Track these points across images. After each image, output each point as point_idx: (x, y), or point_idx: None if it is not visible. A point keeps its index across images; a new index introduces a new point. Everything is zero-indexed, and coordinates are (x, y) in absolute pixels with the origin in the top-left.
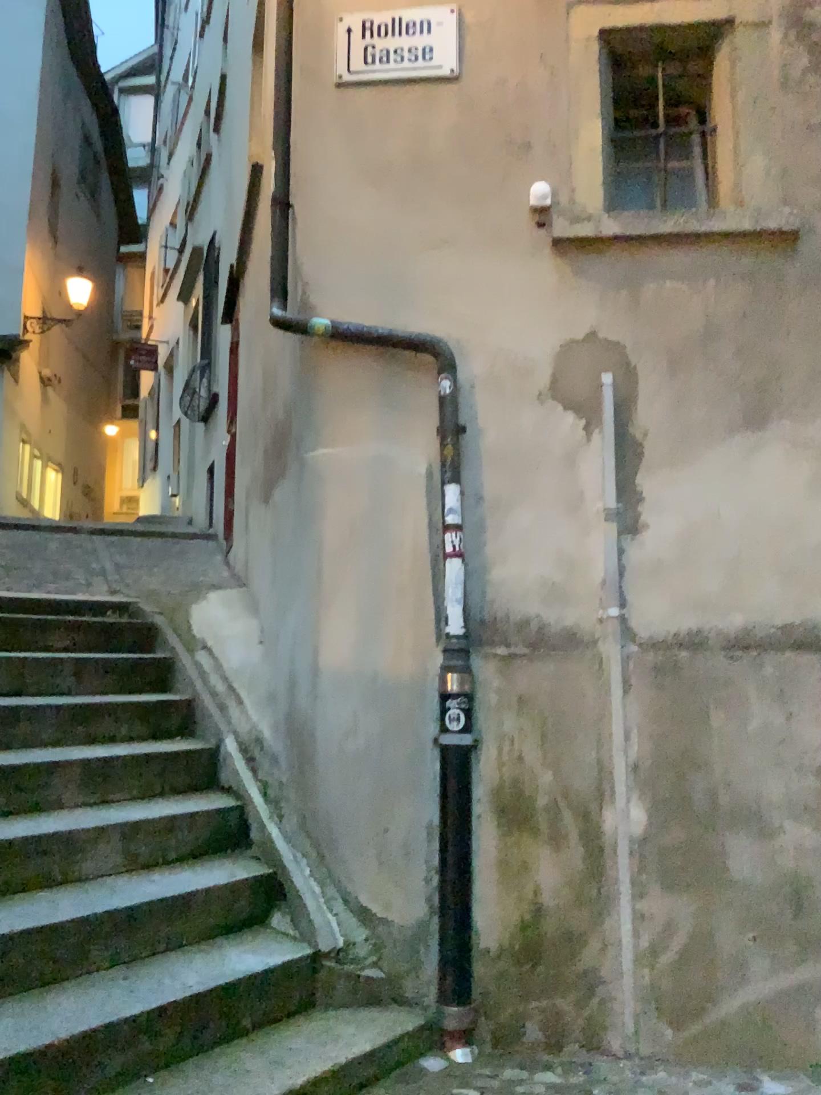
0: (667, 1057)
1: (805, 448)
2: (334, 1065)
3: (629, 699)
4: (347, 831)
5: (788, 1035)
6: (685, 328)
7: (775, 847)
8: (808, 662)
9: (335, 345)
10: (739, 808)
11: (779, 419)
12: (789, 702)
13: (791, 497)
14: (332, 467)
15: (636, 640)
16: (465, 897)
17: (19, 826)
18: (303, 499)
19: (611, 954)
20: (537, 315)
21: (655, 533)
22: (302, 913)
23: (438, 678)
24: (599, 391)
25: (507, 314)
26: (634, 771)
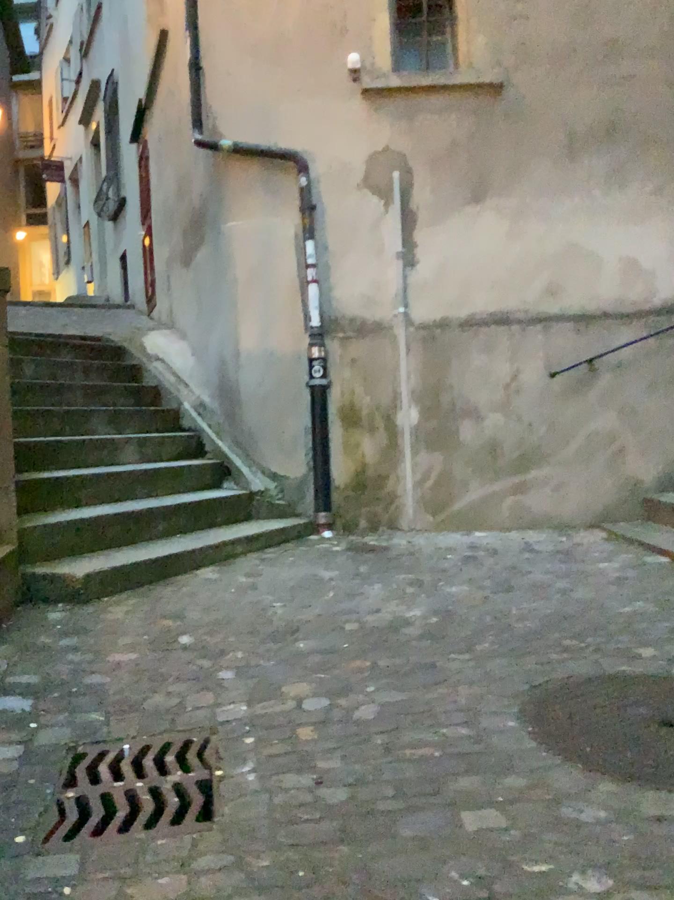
0: (429, 527)
1: (504, 214)
2: (265, 528)
3: (409, 354)
4: (260, 434)
5: (488, 513)
6: (438, 144)
7: (483, 425)
8: (502, 331)
9: (236, 158)
10: (465, 407)
11: (490, 197)
12: (492, 351)
13: (496, 242)
14: (238, 233)
15: (412, 323)
16: (325, 460)
17: (84, 433)
18: (222, 253)
19: (401, 482)
20: (354, 137)
21: (423, 264)
22: (239, 476)
23: (306, 348)
24: (391, 183)
25: (336, 137)
26: (412, 391)
